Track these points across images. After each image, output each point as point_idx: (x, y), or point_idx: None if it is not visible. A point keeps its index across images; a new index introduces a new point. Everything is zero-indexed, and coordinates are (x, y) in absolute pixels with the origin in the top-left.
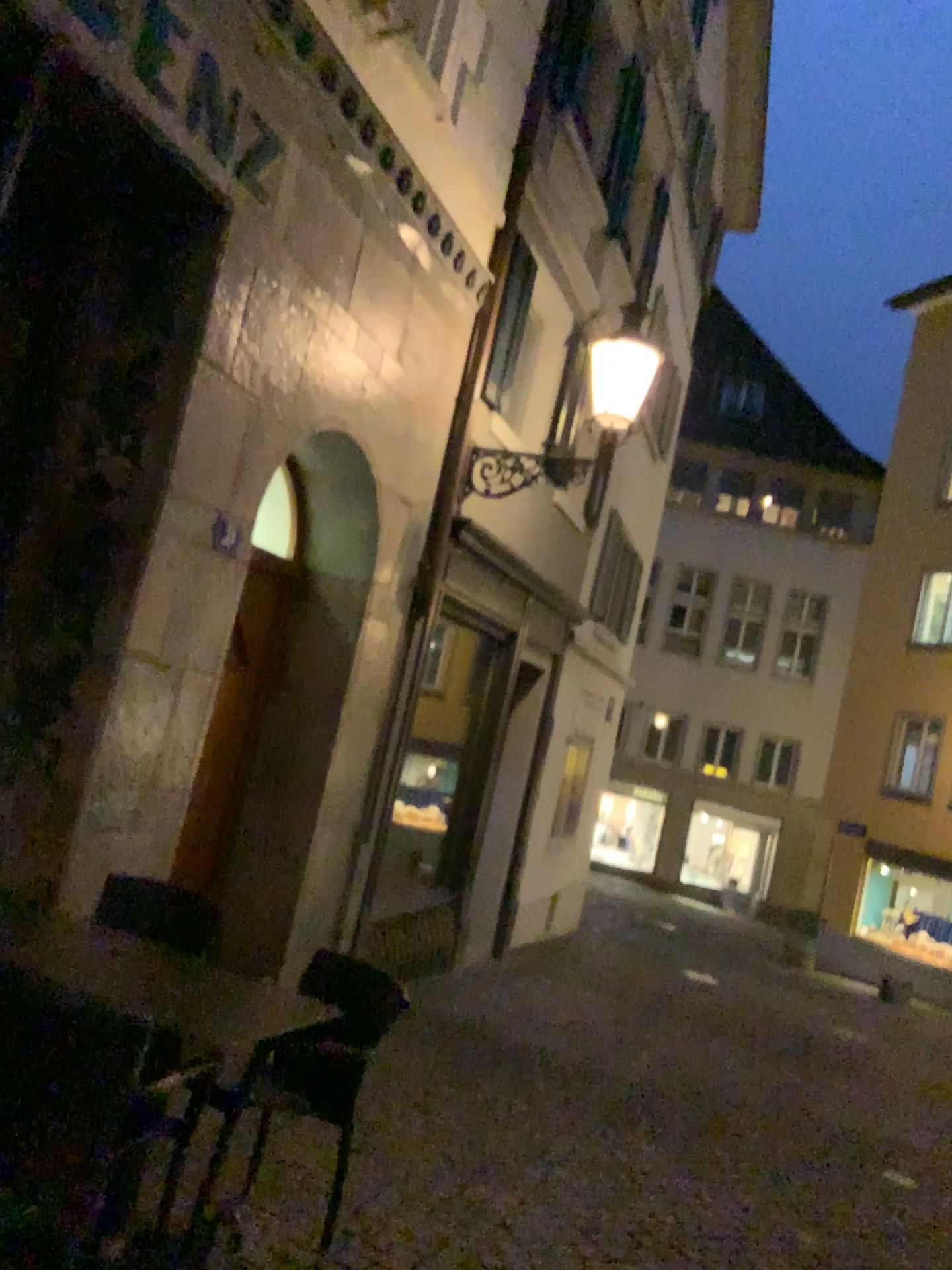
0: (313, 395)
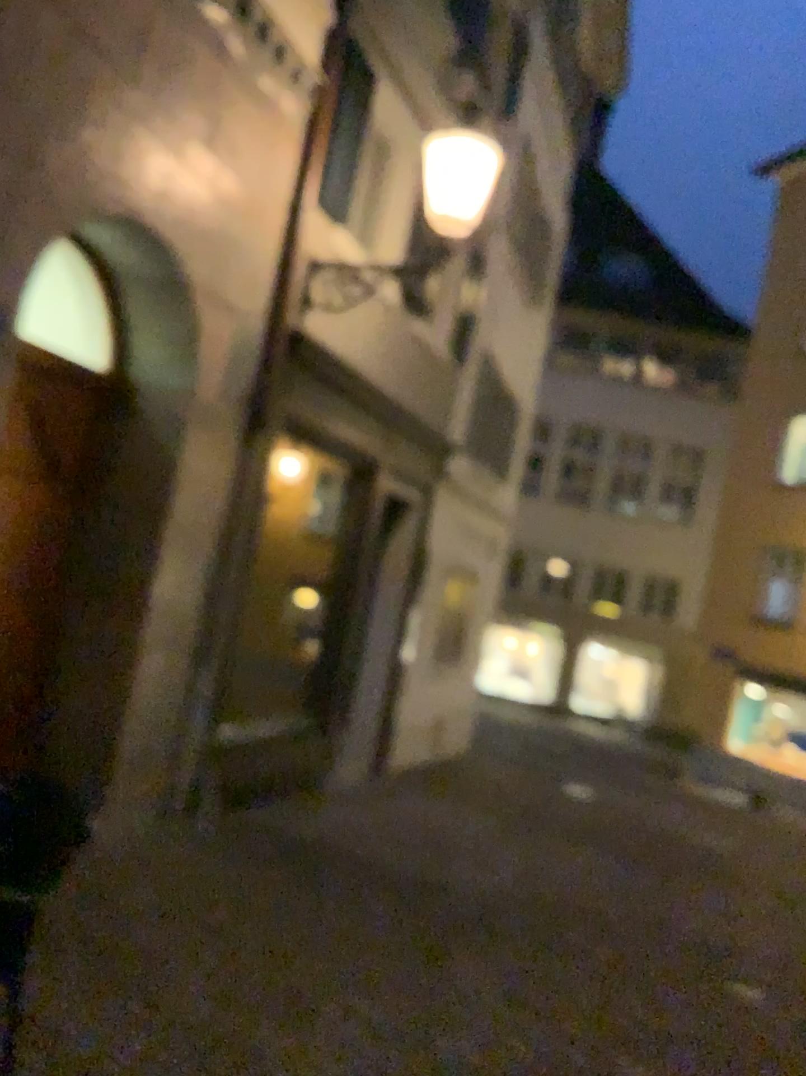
0: (94, 173)
